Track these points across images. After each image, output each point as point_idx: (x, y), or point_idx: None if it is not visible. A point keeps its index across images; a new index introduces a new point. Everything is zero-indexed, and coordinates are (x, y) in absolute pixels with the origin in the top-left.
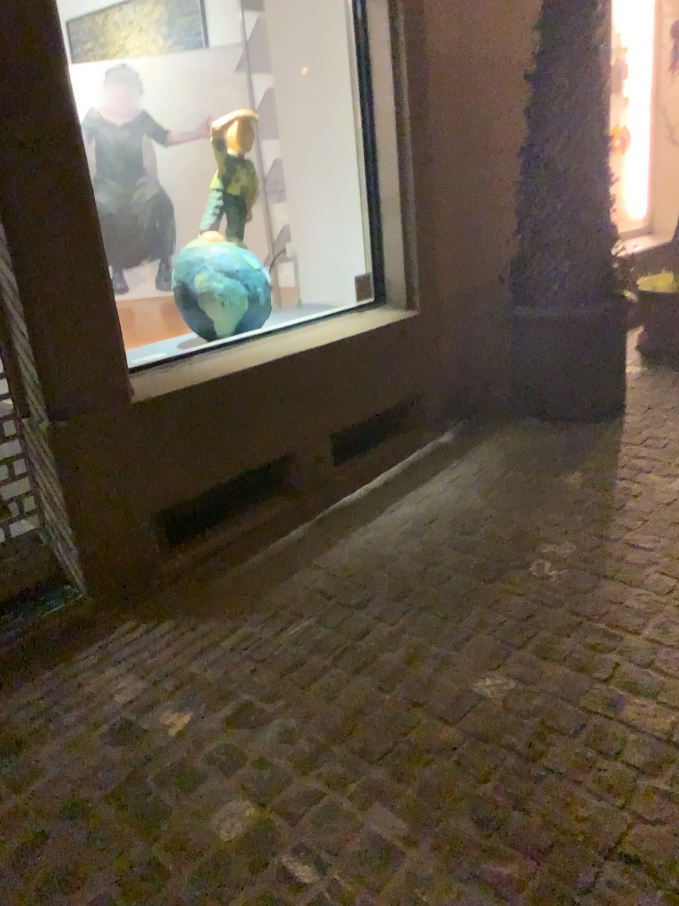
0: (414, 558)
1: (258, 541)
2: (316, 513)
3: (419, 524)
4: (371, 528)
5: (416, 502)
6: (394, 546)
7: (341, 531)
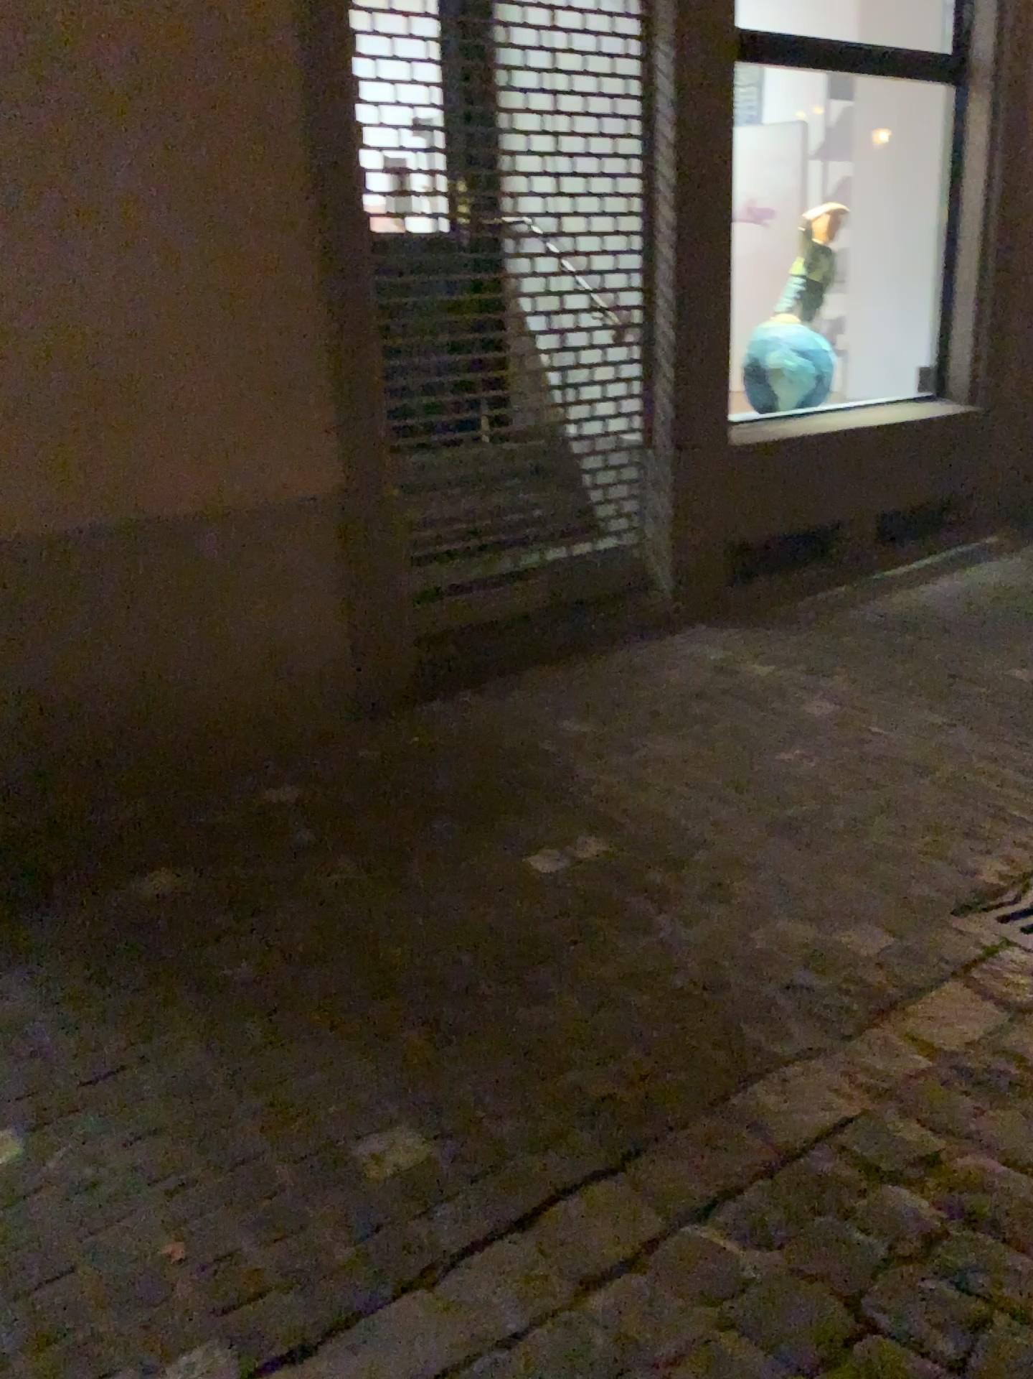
0: (954, 602)
1: (808, 584)
2: (859, 571)
3: (959, 584)
4: (913, 585)
5: (955, 572)
6: (935, 595)
7: (885, 584)
